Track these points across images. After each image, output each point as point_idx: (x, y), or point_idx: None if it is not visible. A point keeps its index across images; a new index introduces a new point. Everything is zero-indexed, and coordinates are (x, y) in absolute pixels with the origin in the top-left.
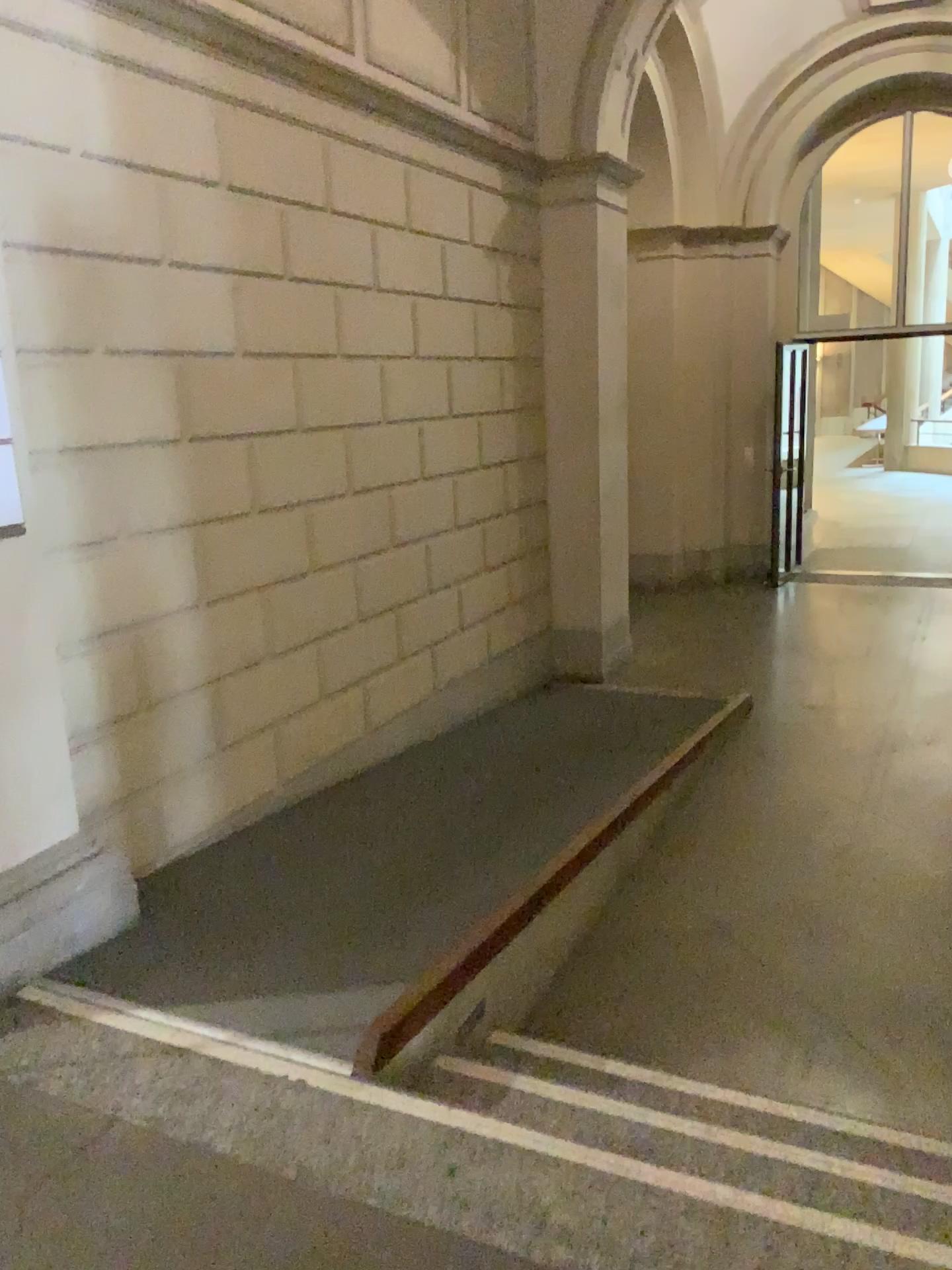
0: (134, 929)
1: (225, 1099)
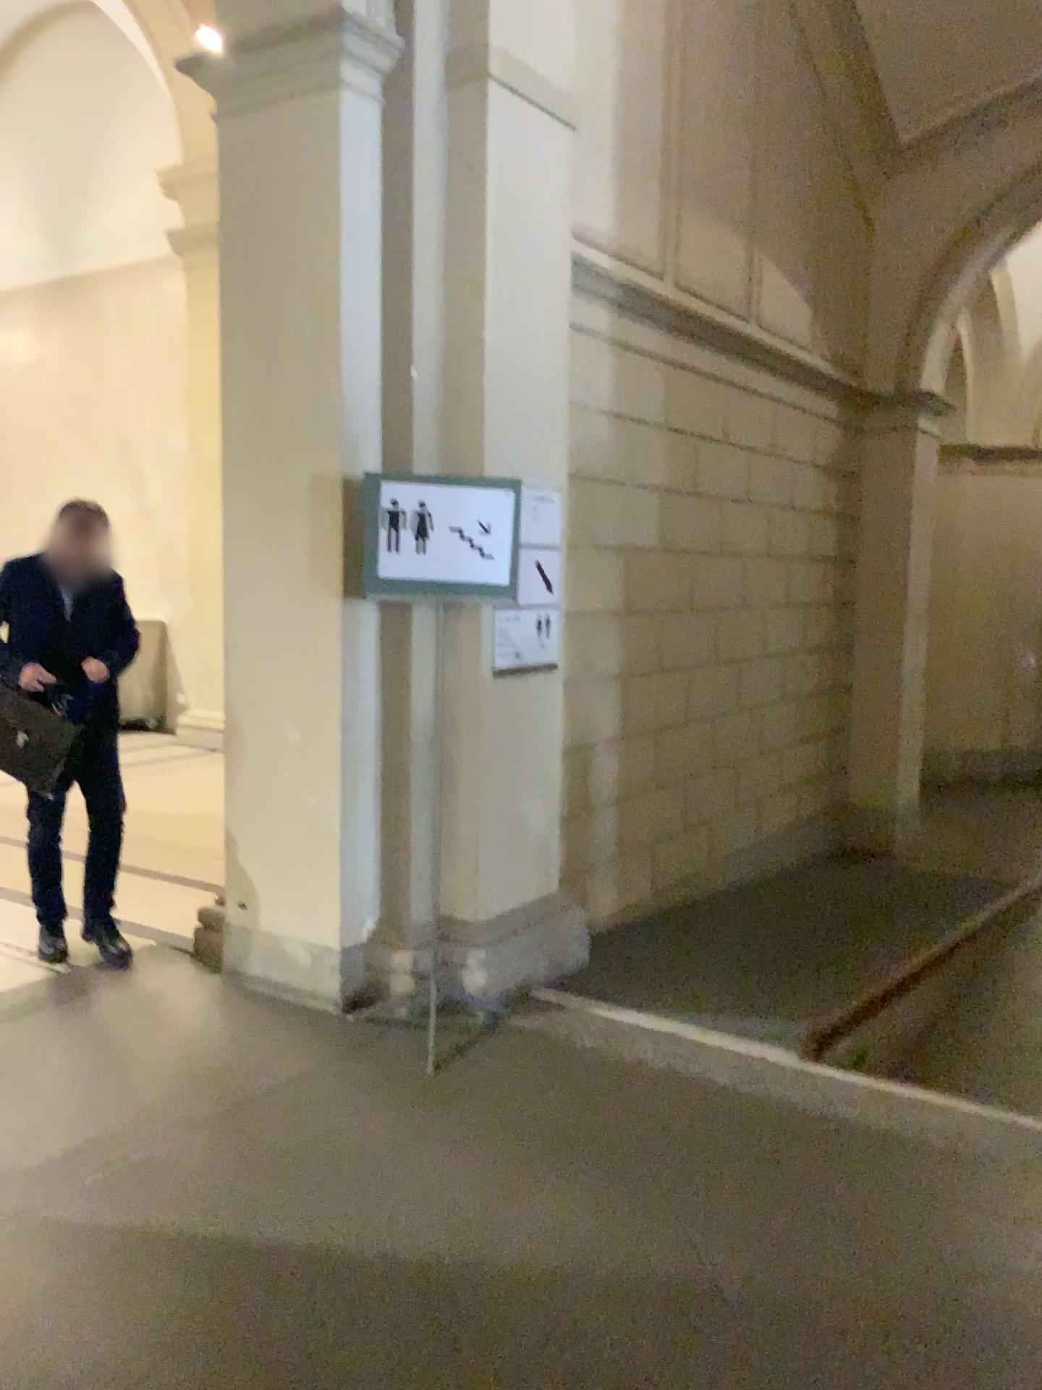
0: (591, 970)
1: (714, 1060)
